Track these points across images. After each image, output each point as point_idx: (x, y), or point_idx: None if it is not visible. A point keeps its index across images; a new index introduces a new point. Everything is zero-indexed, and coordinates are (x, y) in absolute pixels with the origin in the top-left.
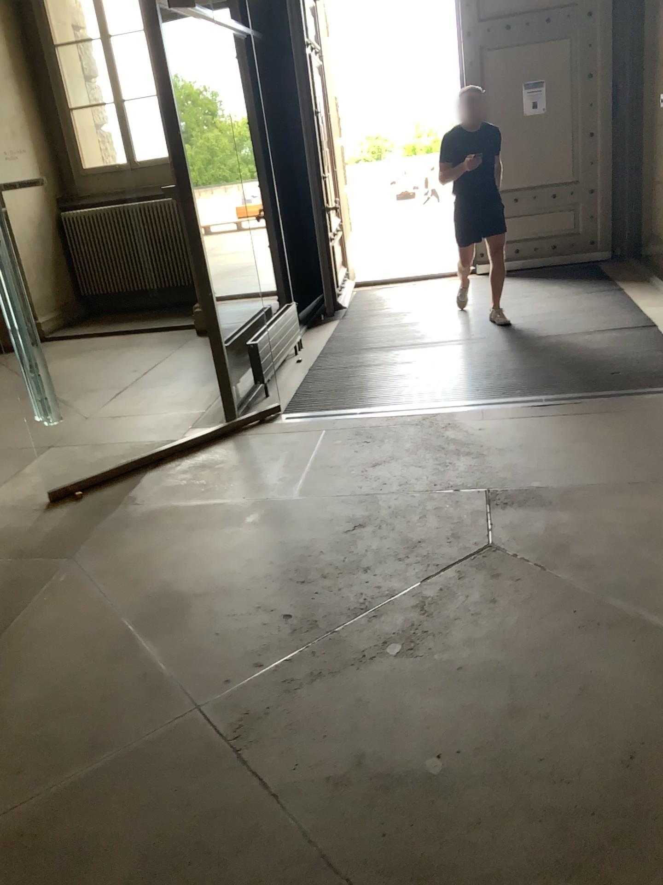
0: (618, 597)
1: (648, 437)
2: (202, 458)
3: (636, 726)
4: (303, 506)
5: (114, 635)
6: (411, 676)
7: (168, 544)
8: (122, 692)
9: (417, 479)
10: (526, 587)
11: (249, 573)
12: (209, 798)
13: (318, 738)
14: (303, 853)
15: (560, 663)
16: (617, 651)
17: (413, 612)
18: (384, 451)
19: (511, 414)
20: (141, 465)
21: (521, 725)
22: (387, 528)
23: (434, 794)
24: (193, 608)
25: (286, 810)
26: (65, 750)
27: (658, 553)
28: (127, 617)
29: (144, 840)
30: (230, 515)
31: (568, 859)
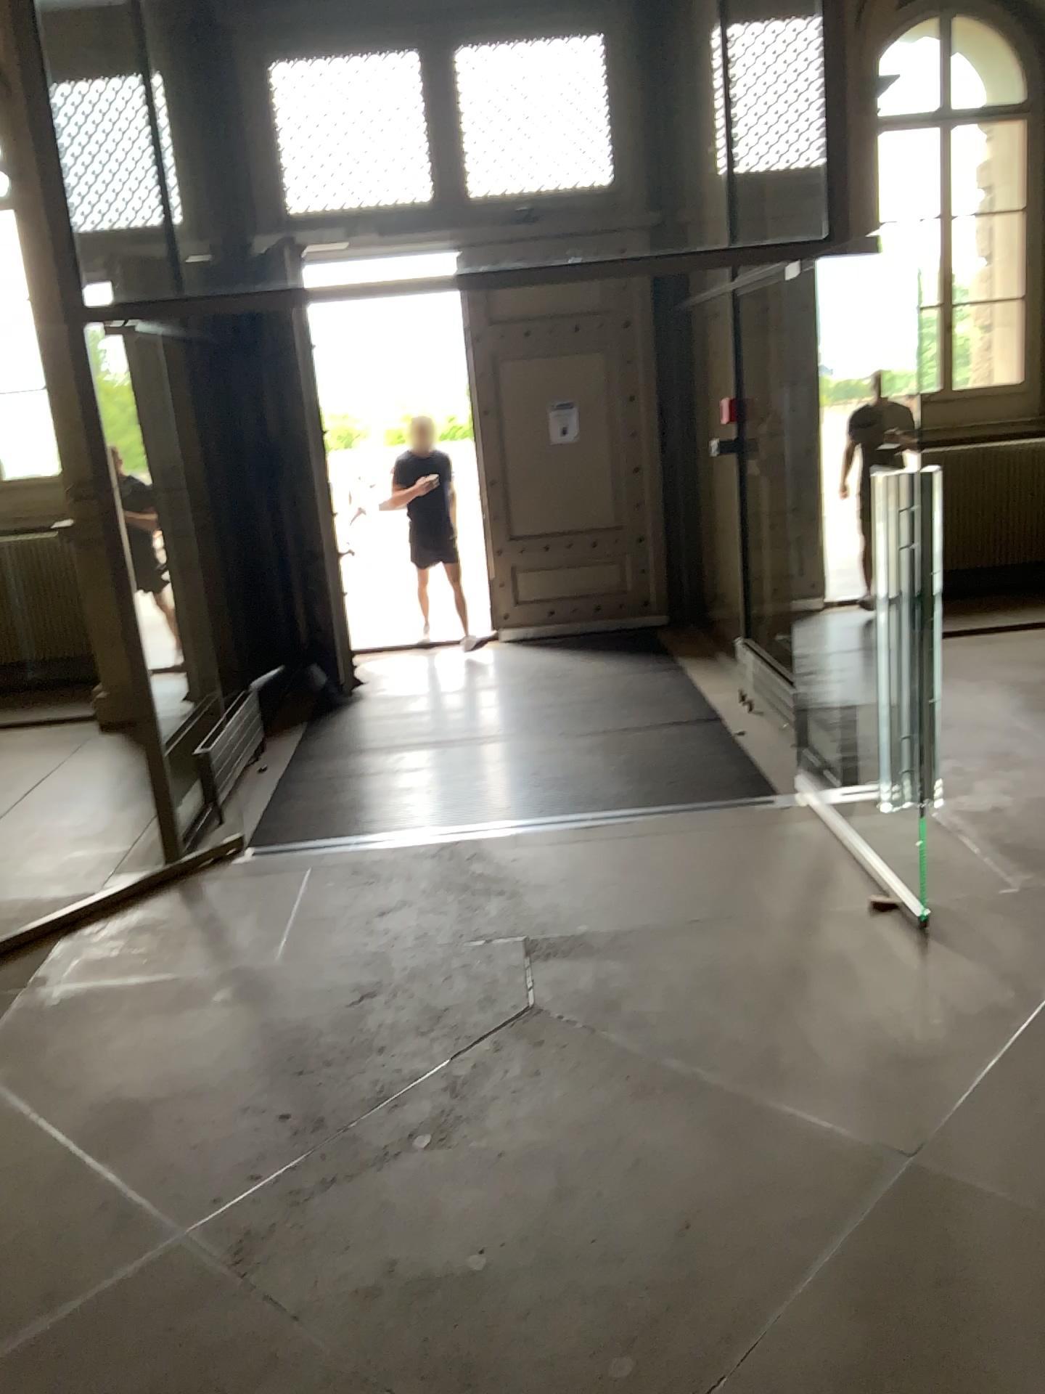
0: (676, 1054)
1: (714, 862)
2: (139, 915)
3: (693, 1188)
4: (291, 973)
5: (54, 1158)
6: (445, 1165)
7: (110, 1036)
8: (80, 1225)
9: (437, 930)
10: (575, 1051)
11: (229, 1064)
12: (215, 1329)
13: (341, 1246)
14: (335, 1368)
15: (613, 1133)
16: (675, 1112)
17: (443, 1092)
18: (391, 894)
19: (551, 839)
20: (52, 930)
21: (572, 1203)
22: (404, 994)
23: (480, 1286)
24: (158, 1114)
25: (311, 1327)
26: (13, 1303)
27: (721, 1000)
28: (68, 1135)
29: (140, 1385)
30: (192, 991)
31: (623, 1328)
